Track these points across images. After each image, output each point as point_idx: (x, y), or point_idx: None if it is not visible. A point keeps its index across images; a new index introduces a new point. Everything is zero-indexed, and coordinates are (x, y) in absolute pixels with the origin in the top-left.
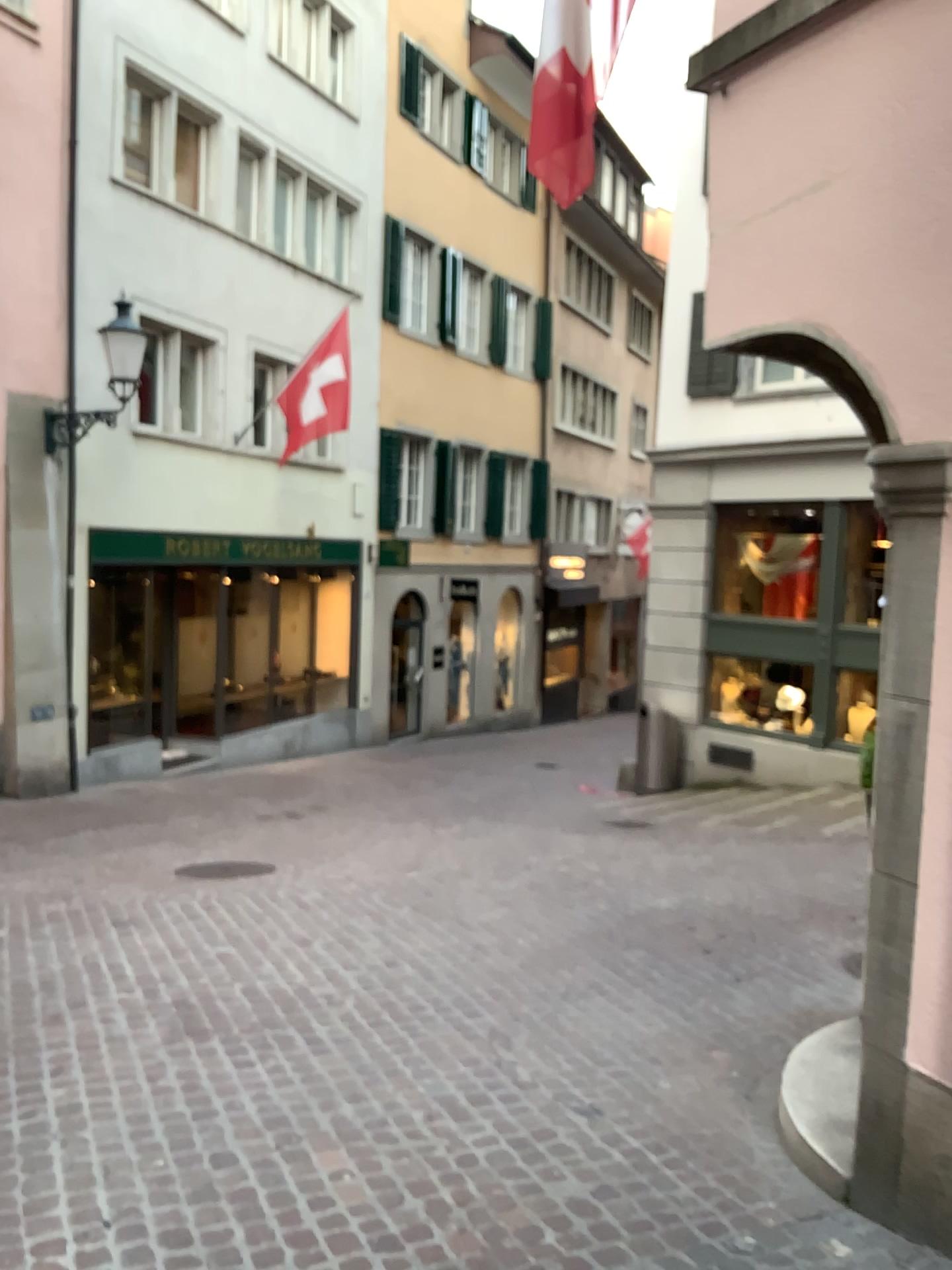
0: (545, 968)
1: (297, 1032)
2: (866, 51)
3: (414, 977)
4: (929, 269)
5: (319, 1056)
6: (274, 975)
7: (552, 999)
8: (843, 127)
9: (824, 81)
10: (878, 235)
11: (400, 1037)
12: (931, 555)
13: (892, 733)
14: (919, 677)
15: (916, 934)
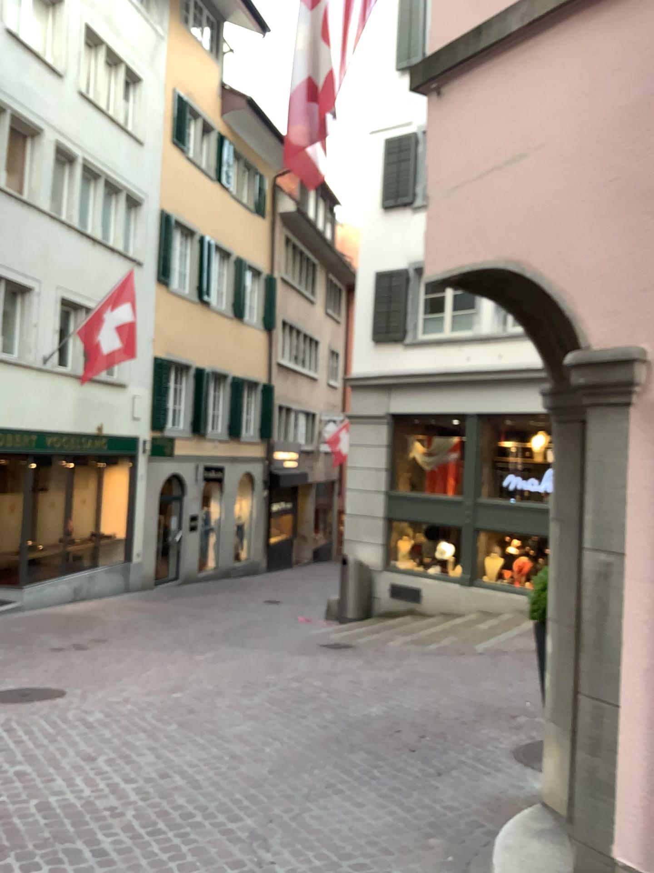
0: (291, 771)
1: (84, 846)
2: (551, 61)
3: (184, 786)
4: (610, 217)
5: (104, 869)
6: (64, 792)
7: (298, 799)
8: (535, 116)
9: (518, 83)
10: (567, 193)
11: (175, 845)
12: (623, 435)
13: (593, 579)
14: (615, 533)
15: (619, 746)
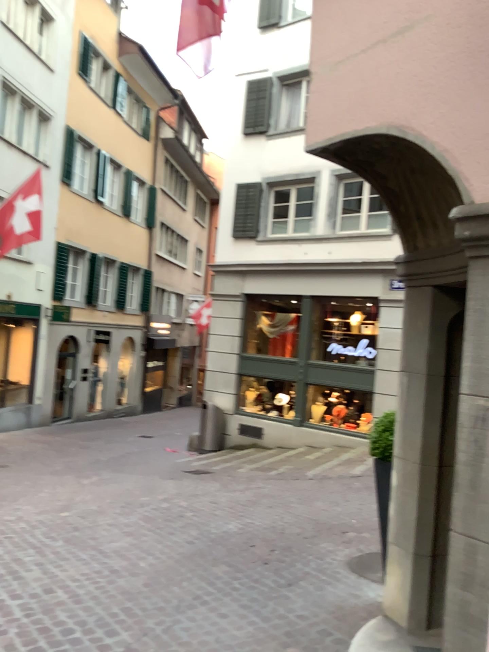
0: (163, 586)
1: None
2: None
3: (66, 602)
4: None
5: None
6: None
7: (170, 613)
8: None
9: None
10: (454, 58)
11: None
12: None
13: (472, 422)
14: None
15: None
